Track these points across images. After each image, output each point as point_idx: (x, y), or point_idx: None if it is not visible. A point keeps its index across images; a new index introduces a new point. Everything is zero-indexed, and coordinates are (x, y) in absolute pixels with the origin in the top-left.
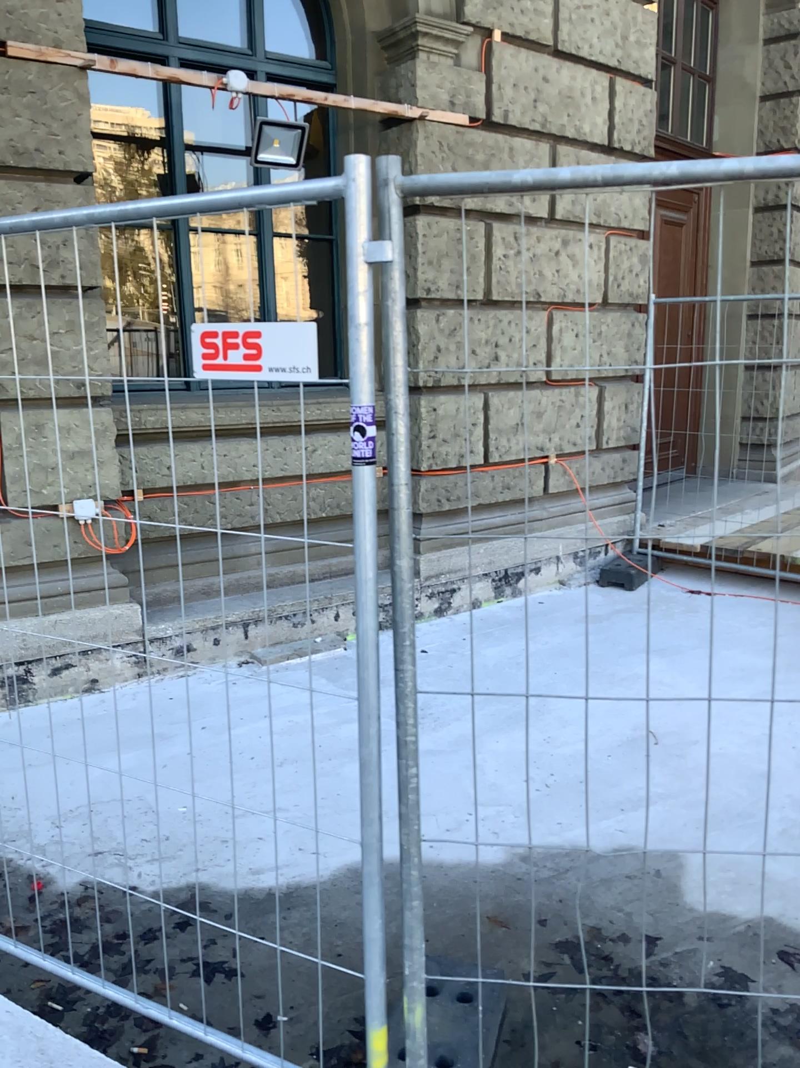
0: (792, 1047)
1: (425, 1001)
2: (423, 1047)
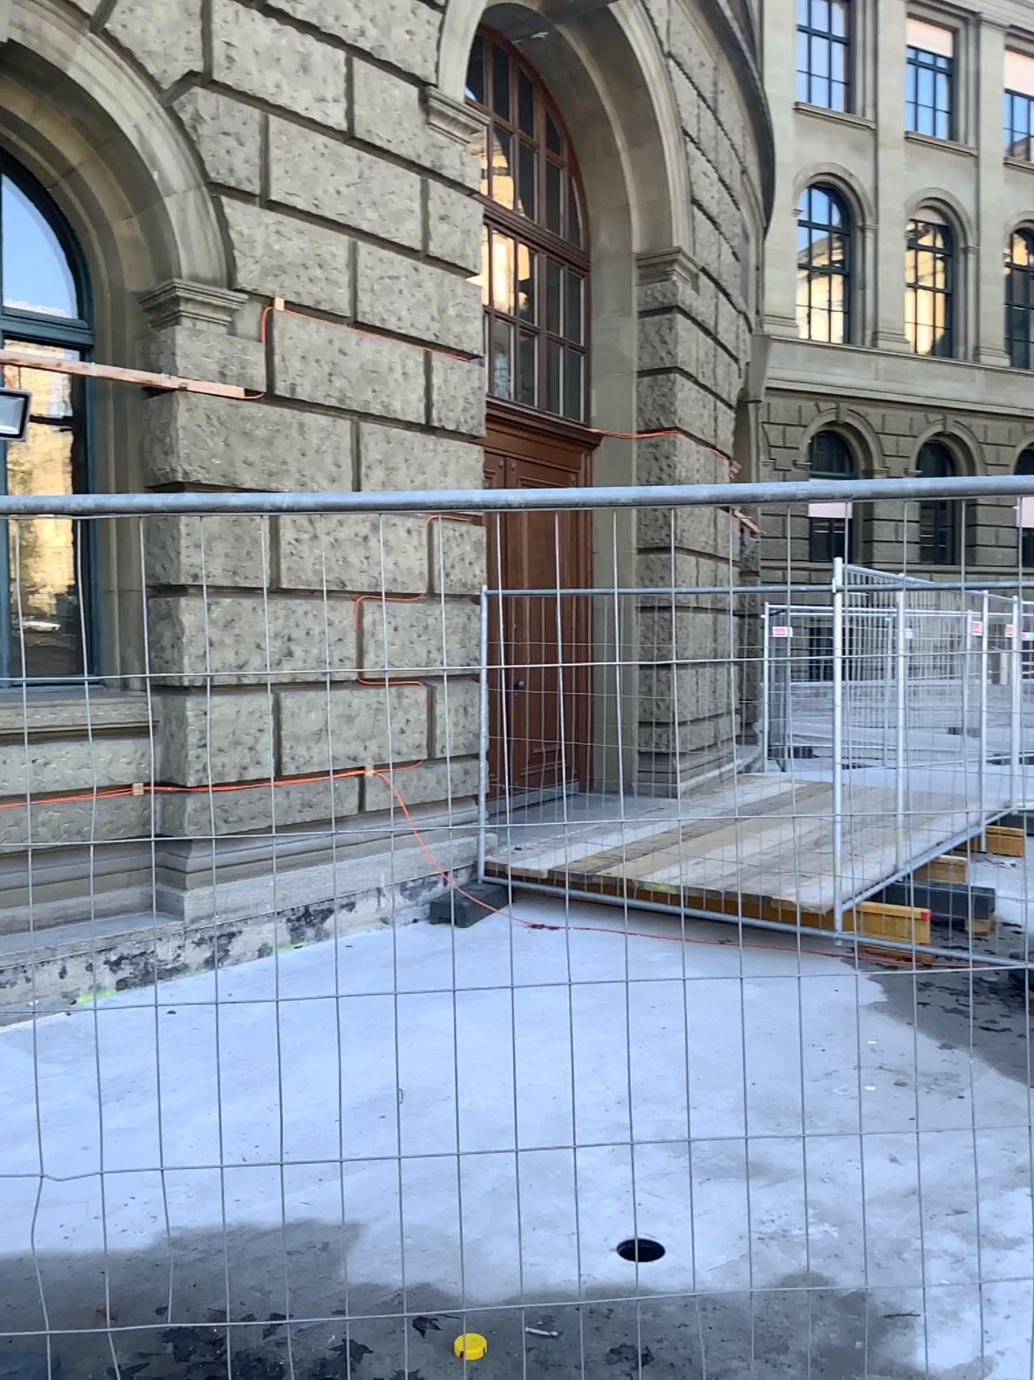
0: None
1: None
2: None
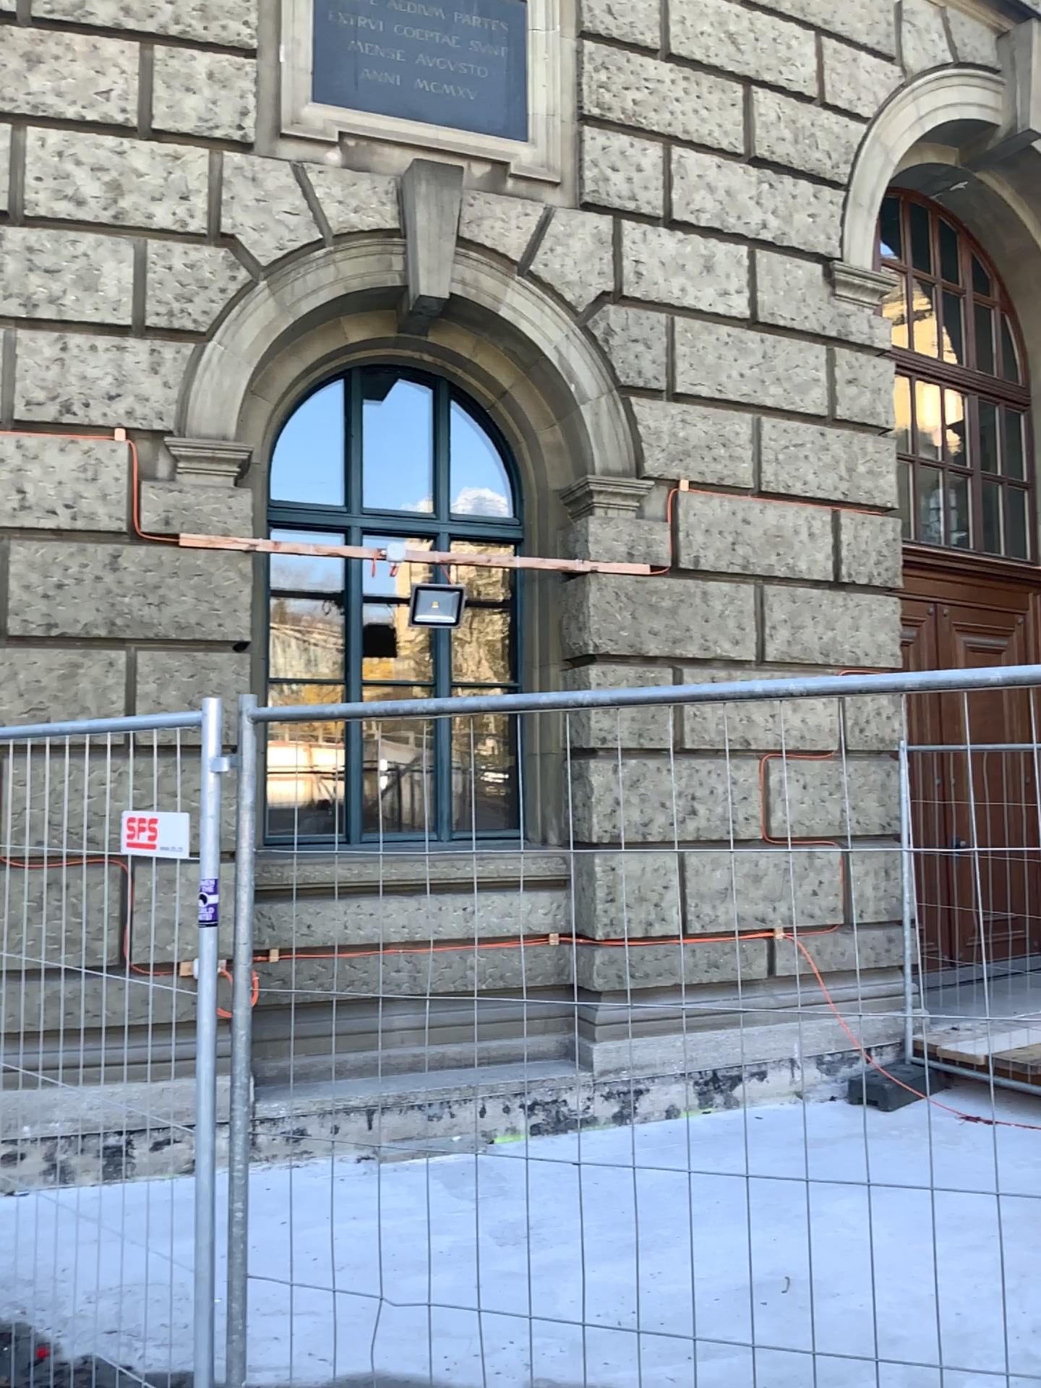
0: None
1: None
2: None
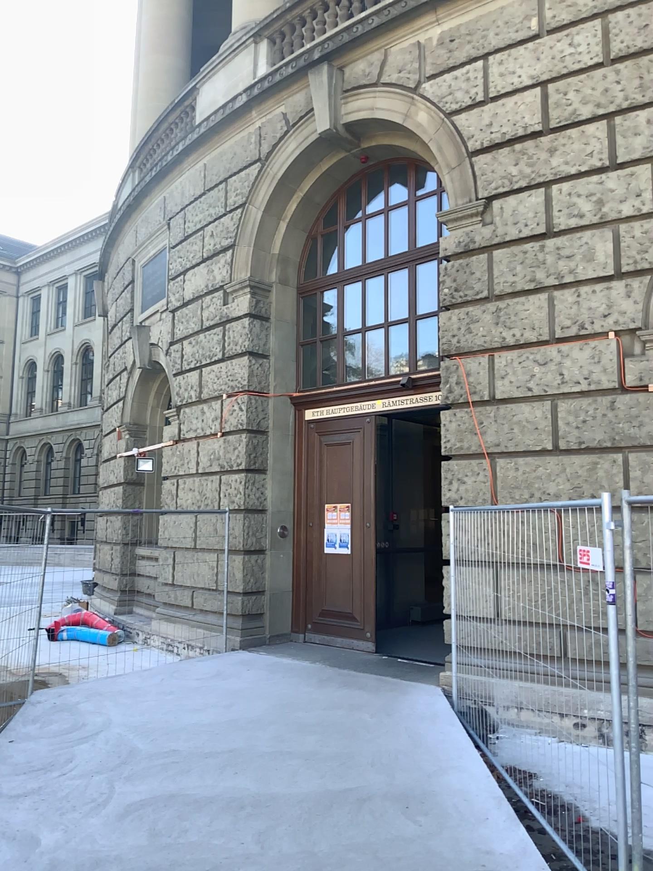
0: None
1: None
2: None
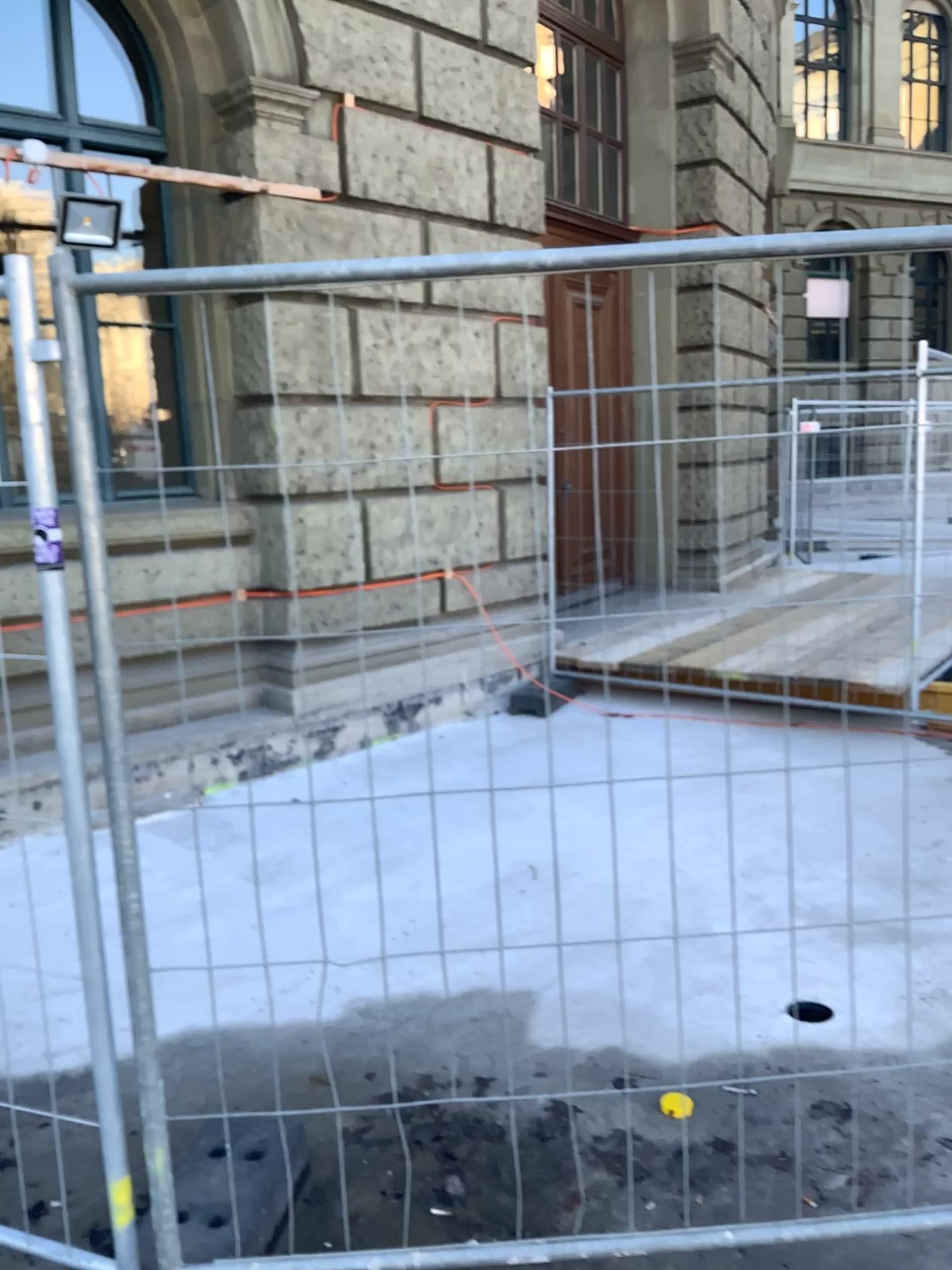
0: (604, 1168)
1: (206, 1161)
2: (166, 1193)
